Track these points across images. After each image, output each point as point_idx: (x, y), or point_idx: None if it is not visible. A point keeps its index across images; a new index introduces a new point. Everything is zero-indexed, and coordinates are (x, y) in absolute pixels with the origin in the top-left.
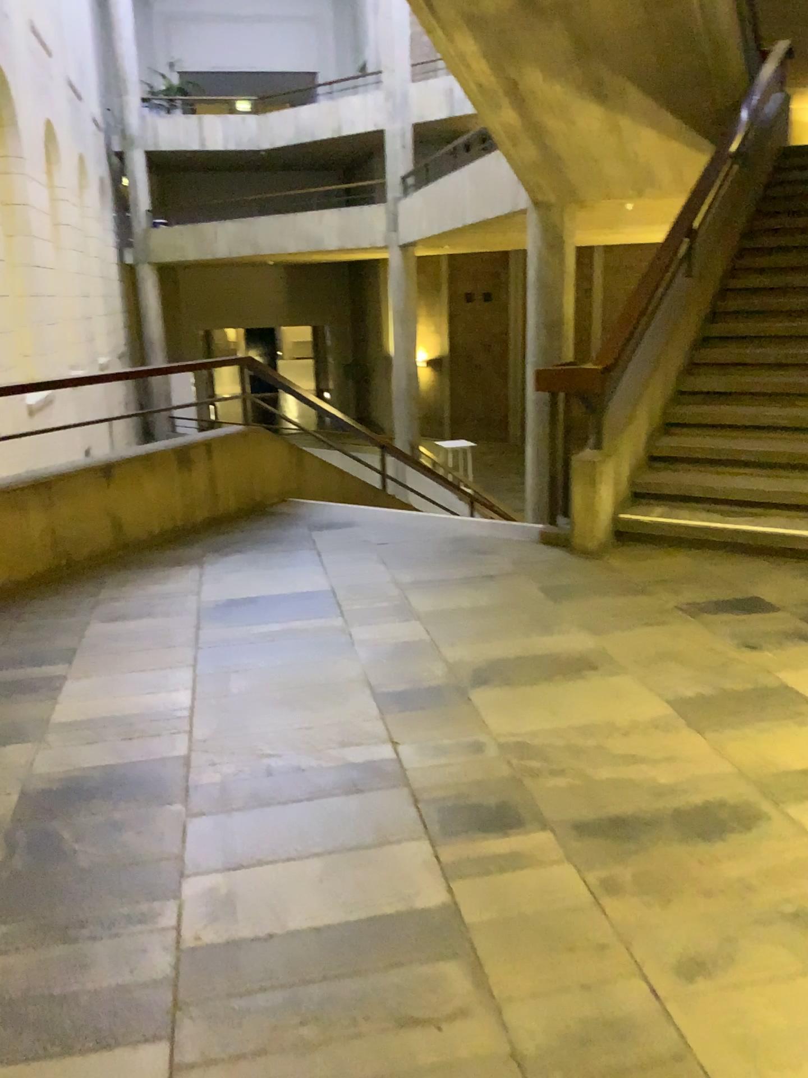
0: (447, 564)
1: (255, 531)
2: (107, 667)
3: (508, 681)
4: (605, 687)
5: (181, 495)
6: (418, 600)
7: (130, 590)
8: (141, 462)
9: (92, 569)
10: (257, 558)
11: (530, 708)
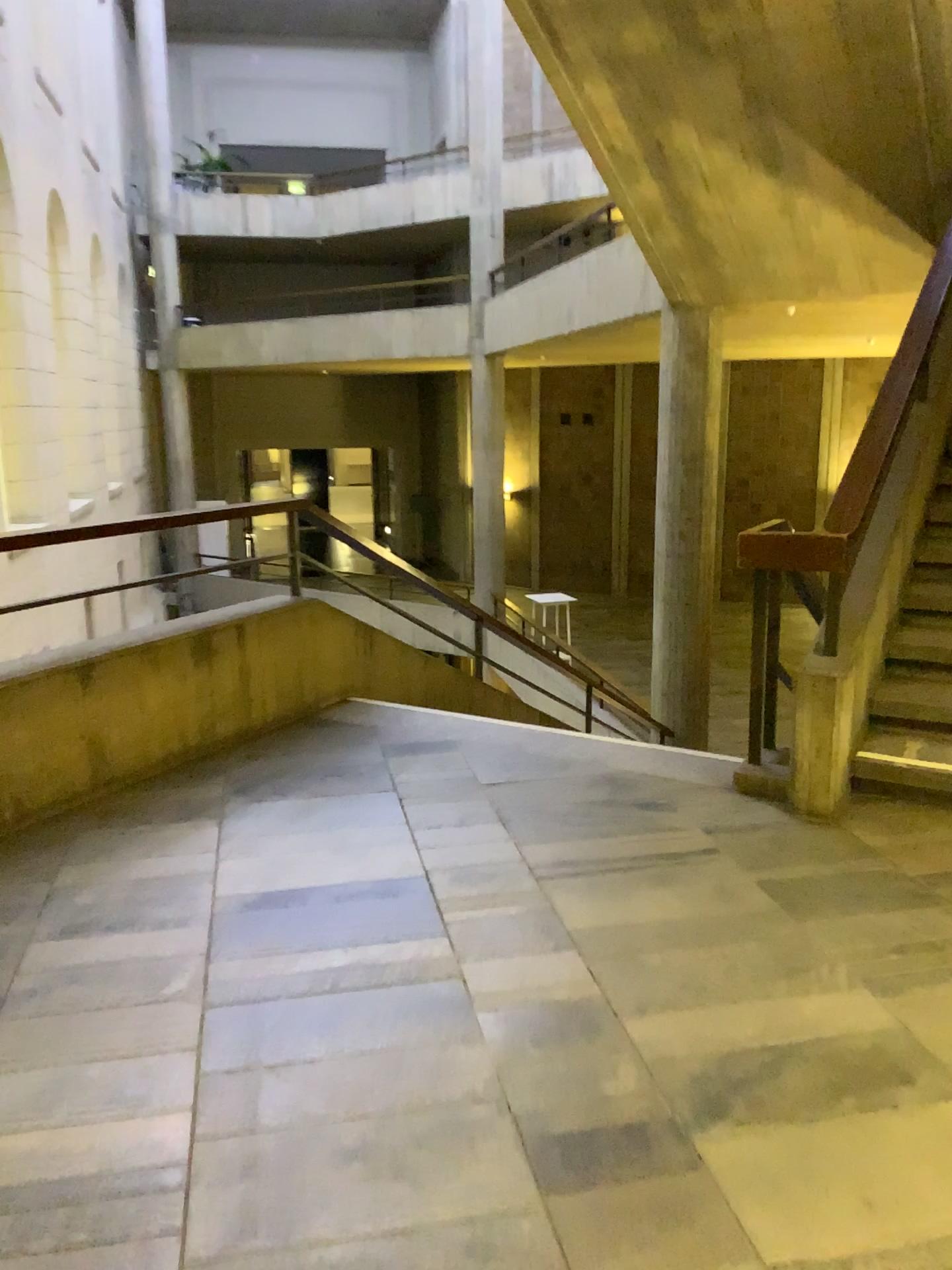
0: (601, 830)
1: (304, 759)
2: (49, 1047)
3: (759, 1105)
4: (941, 1131)
5: (197, 702)
6: (566, 903)
7: (107, 869)
8: (139, 654)
9: (53, 825)
10: (307, 809)
11: (818, 1186)
